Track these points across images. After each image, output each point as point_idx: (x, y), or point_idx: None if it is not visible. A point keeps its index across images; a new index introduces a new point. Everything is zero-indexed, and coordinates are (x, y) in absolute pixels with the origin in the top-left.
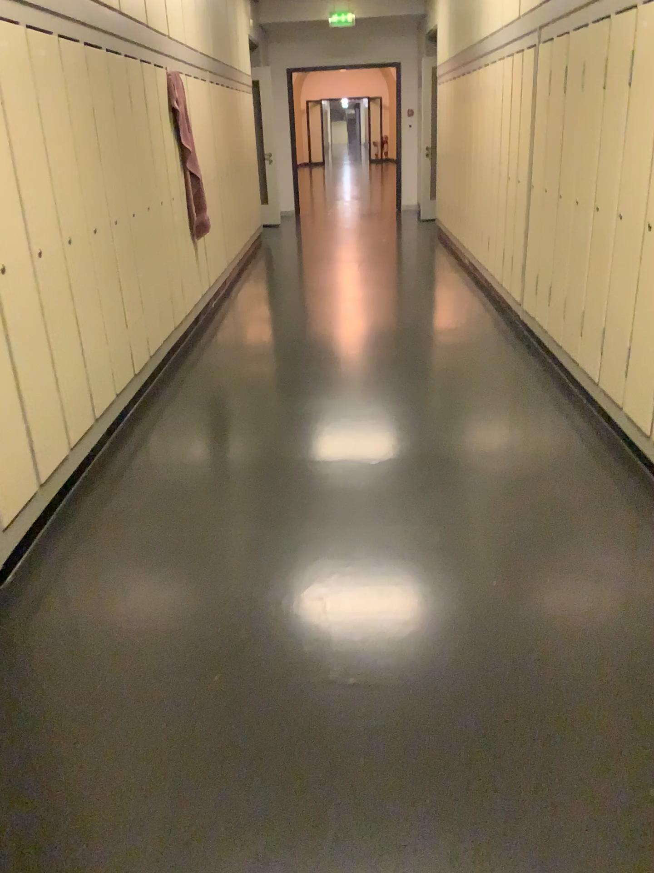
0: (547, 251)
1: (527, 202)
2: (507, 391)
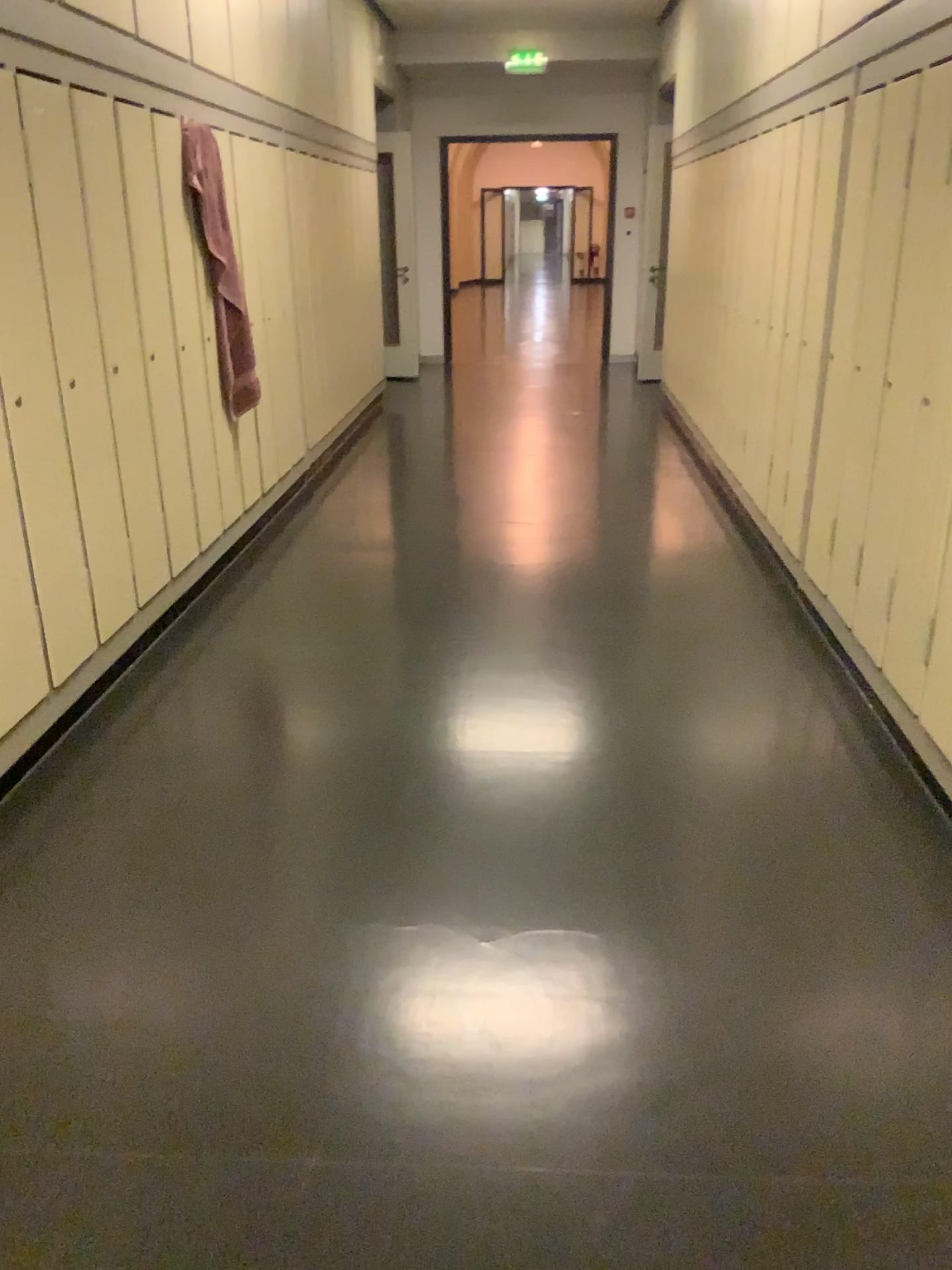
0: (859, 483)
1: (824, 384)
2: (772, 760)
